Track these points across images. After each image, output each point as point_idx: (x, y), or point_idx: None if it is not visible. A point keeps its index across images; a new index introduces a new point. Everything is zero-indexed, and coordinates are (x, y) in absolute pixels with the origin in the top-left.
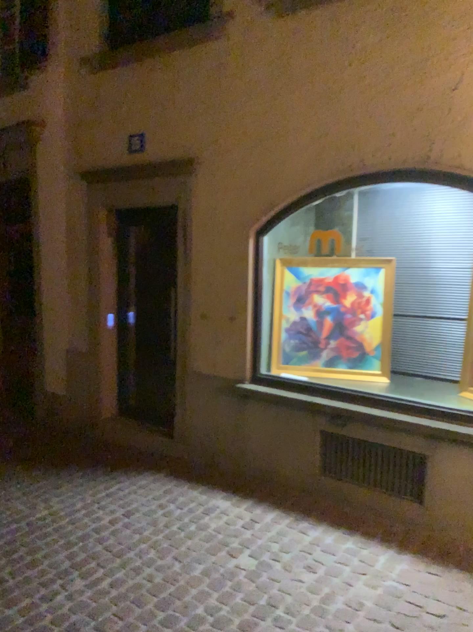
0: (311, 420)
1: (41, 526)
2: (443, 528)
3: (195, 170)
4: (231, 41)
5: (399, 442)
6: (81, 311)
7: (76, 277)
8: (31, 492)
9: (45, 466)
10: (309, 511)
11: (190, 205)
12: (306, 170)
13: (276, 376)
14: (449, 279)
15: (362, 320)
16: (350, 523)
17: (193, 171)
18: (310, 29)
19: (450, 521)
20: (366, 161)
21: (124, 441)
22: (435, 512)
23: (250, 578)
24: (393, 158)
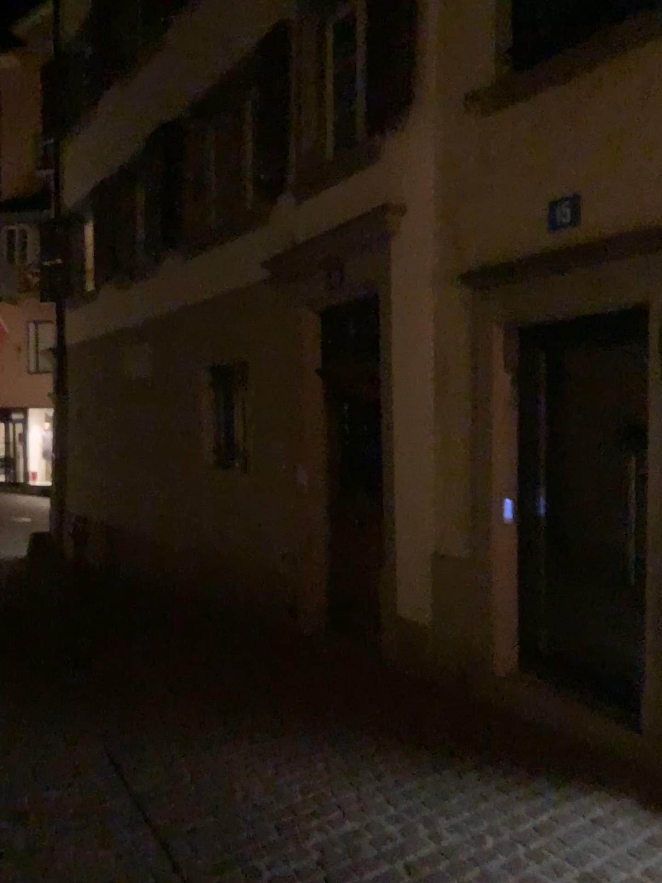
0: None
1: (434, 882)
2: None
3: None
4: None
5: None
6: (460, 494)
7: (451, 440)
8: (400, 802)
9: (413, 751)
10: None
11: None
12: None
13: None
14: None
15: None
16: None
17: None
18: None
19: None
20: None
21: (539, 719)
22: None
23: None
24: None
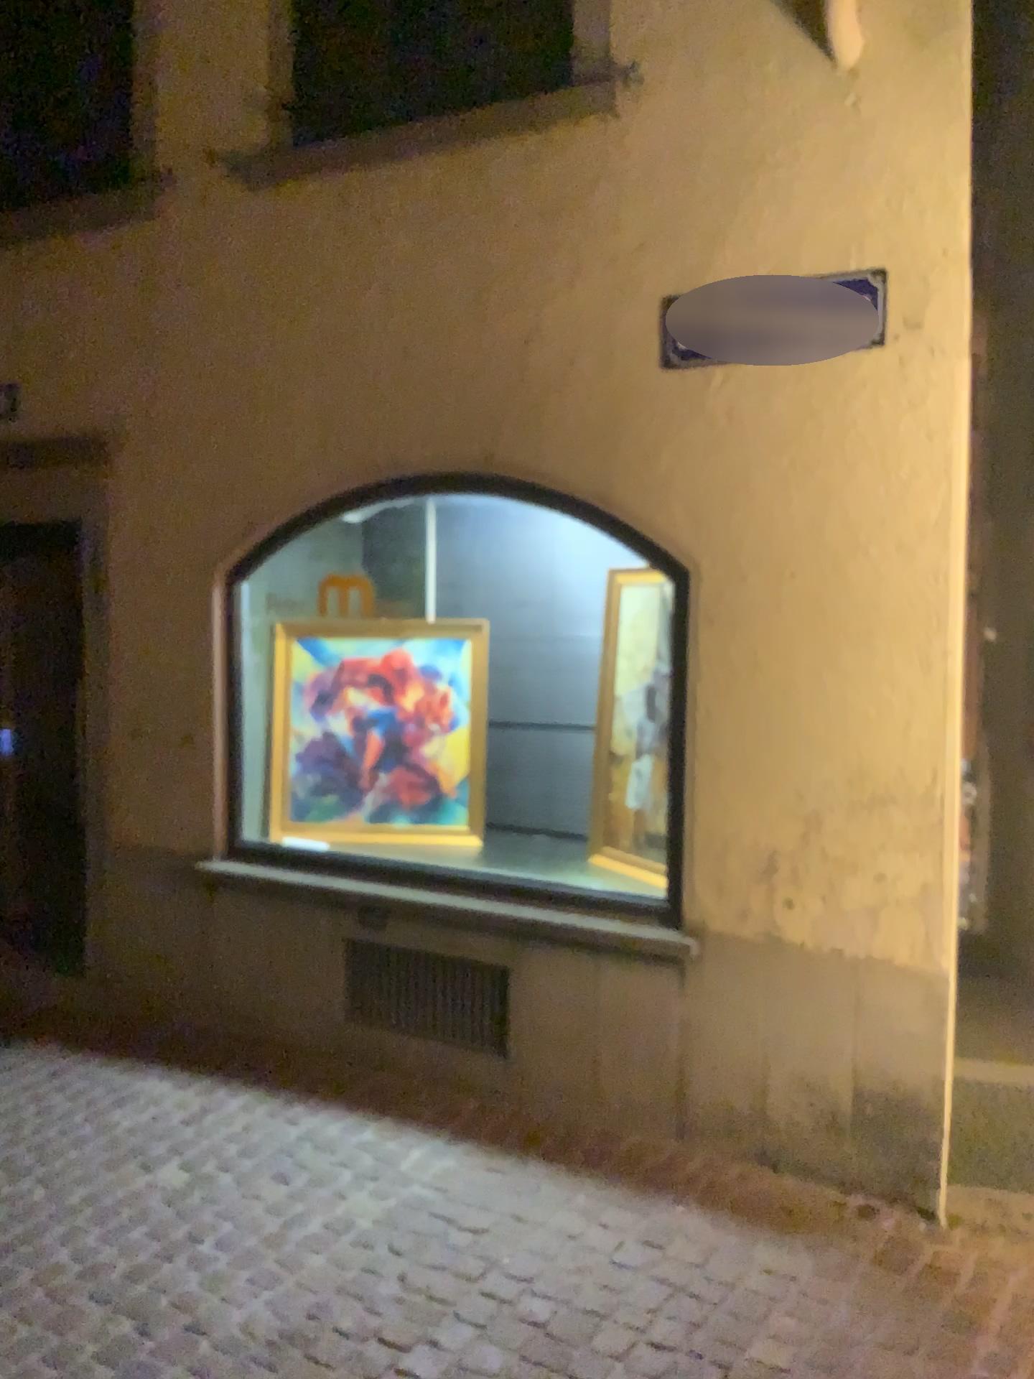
0: (327, 922)
1: None
2: (537, 1095)
3: (113, 459)
4: (172, 223)
5: (466, 950)
6: None
7: None
8: None
9: None
10: (314, 1087)
11: (106, 525)
12: (305, 467)
13: (278, 845)
14: (585, 658)
15: (434, 735)
16: (383, 1101)
17: (111, 460)
18: (305, 216)
19: (546, 1083)
20: (399, 455)
21: None
22: (525, 1070)
23: (168, 1200)
24: (442, 450)
